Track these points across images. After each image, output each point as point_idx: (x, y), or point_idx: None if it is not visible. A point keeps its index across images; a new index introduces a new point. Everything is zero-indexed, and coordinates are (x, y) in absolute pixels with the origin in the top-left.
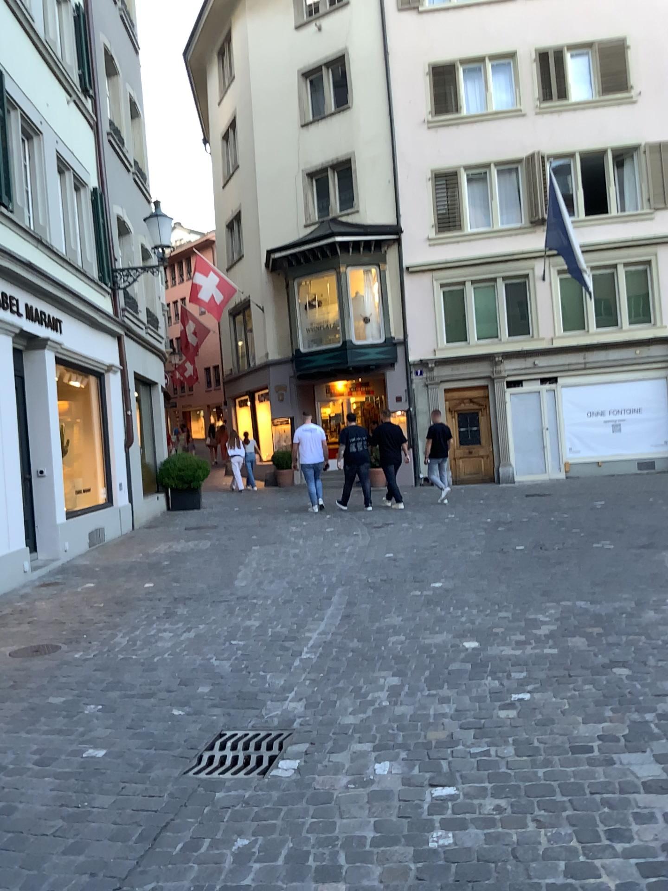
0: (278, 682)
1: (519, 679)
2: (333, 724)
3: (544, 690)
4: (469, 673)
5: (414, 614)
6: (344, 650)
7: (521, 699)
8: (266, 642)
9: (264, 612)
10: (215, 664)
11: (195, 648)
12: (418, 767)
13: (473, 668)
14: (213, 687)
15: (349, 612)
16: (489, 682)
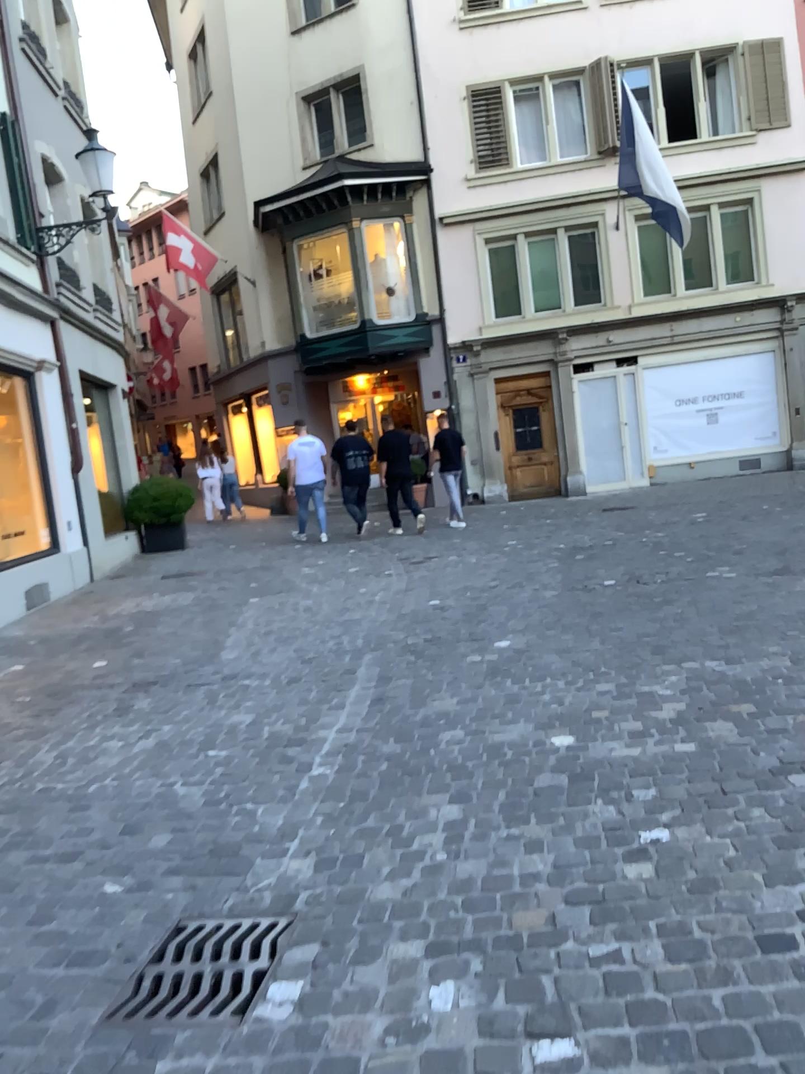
0: (273, 824)
1: (648, 804)
2: (358, 906)
3: (692, 825)
4: (568, 795)
5: (474, 694)
6: (374, 759)
7: (657, 842)
8: (259, 751)
9: (258, 698)
10: (179, 794)
11: (152, 767)
12: (505, 1000)
13: (572, 784)
14: (172, 839)
15: (381, 693)
16: (601, 812)
